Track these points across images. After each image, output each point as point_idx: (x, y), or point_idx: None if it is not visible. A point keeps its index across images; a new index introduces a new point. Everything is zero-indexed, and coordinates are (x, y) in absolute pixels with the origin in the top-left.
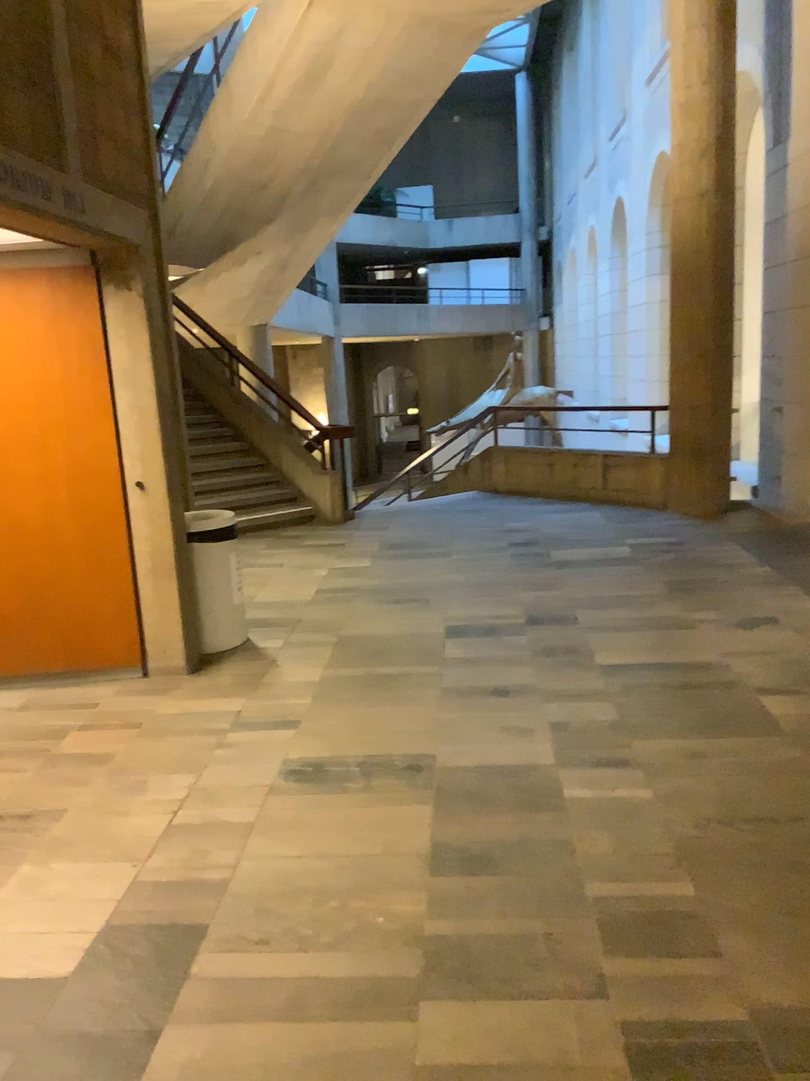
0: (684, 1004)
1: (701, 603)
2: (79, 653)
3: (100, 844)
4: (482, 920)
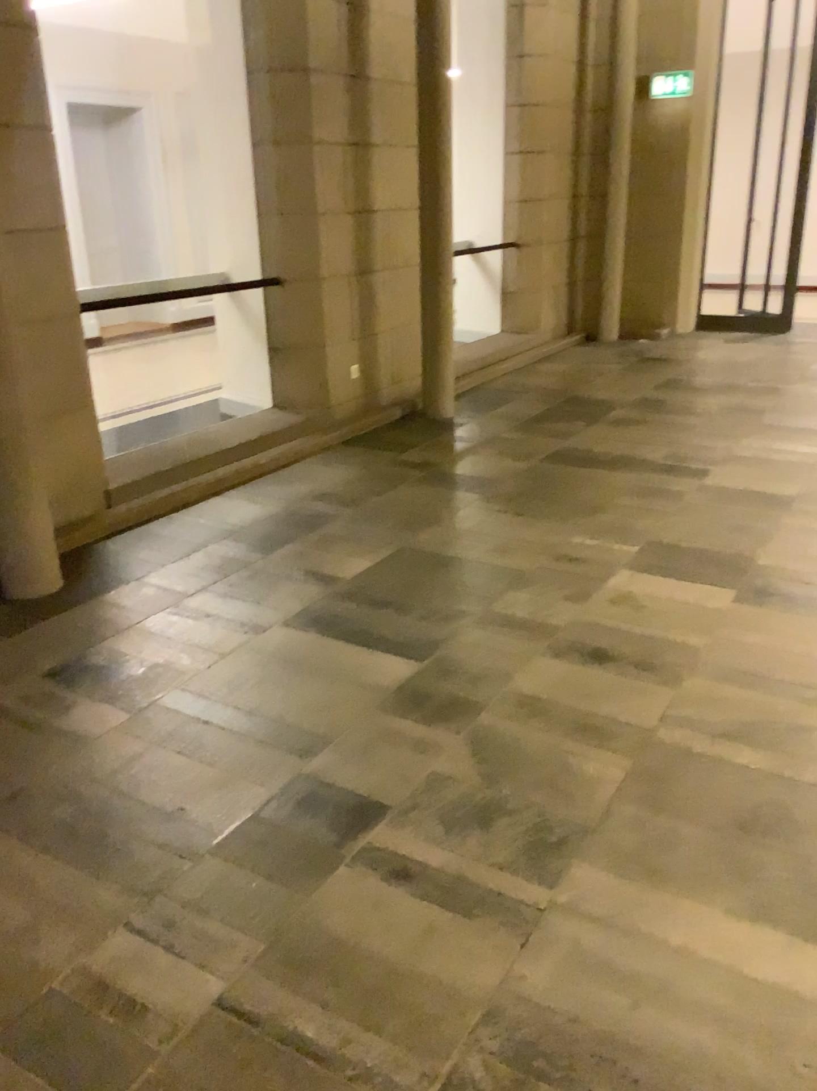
0: (672, 475)
1: (32, 748)
2: None
3: None
4: (751, 504)
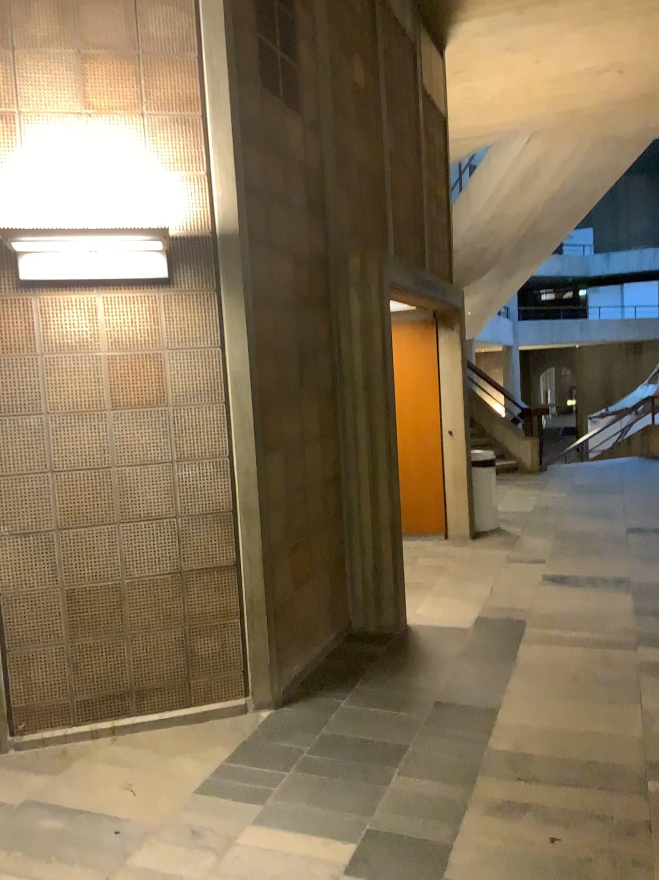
0: None
1: None
2: (413, 523)
3: (462, 594)
4: None
